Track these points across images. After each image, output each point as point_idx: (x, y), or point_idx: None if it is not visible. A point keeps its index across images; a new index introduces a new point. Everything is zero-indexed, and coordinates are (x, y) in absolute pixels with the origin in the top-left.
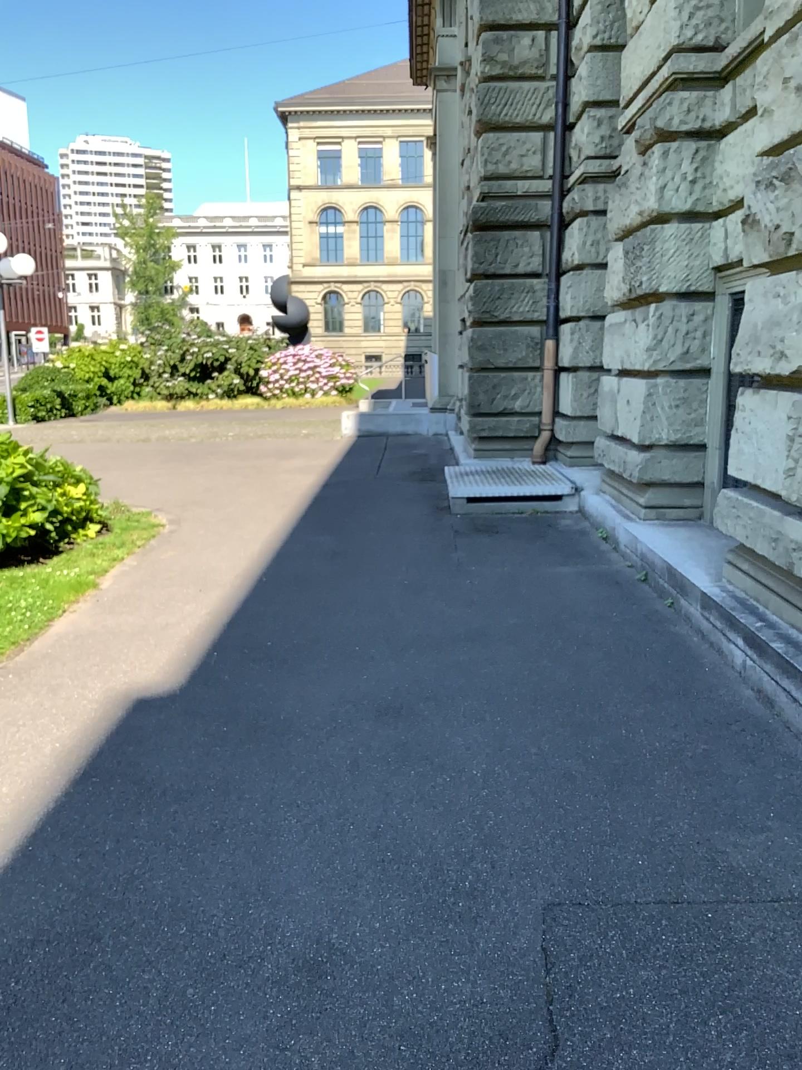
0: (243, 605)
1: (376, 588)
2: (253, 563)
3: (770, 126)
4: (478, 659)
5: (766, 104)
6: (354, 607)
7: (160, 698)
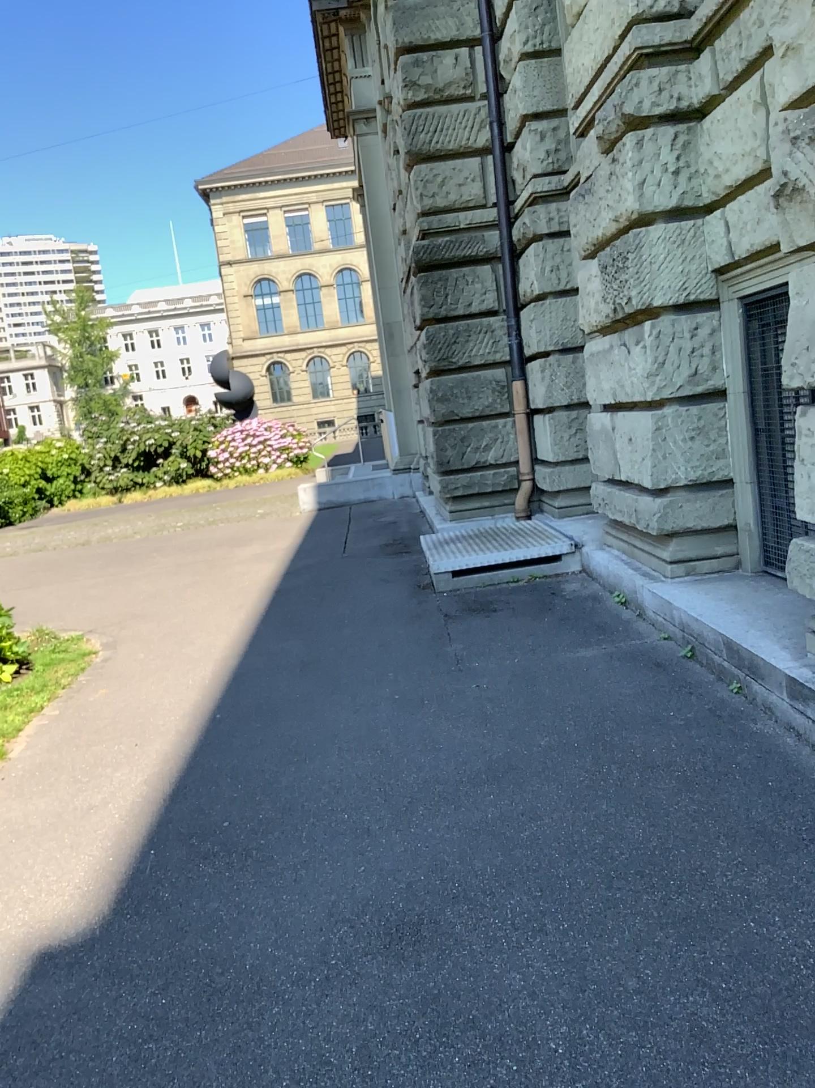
0: (190, 762)
1: (361, 714)
2: (203, 695)
3: (799, 67)
4: (512, 813)
5: (787, 42)
6: (335, 749)
7: (70, 950)
